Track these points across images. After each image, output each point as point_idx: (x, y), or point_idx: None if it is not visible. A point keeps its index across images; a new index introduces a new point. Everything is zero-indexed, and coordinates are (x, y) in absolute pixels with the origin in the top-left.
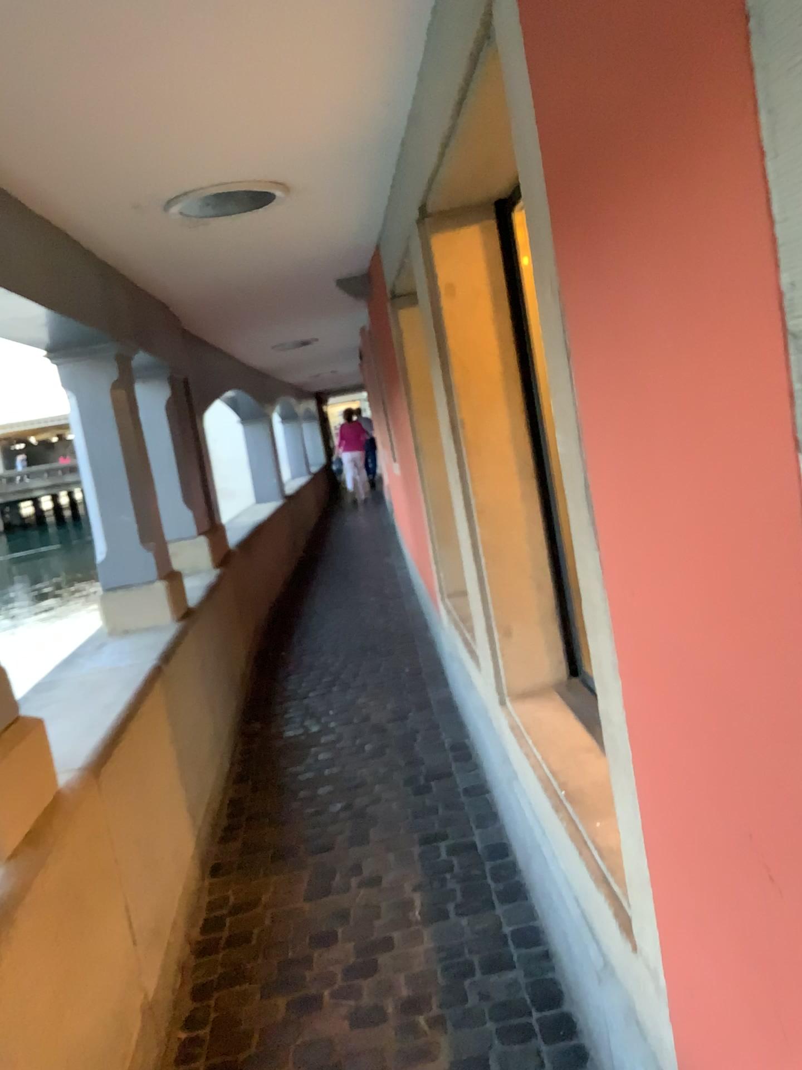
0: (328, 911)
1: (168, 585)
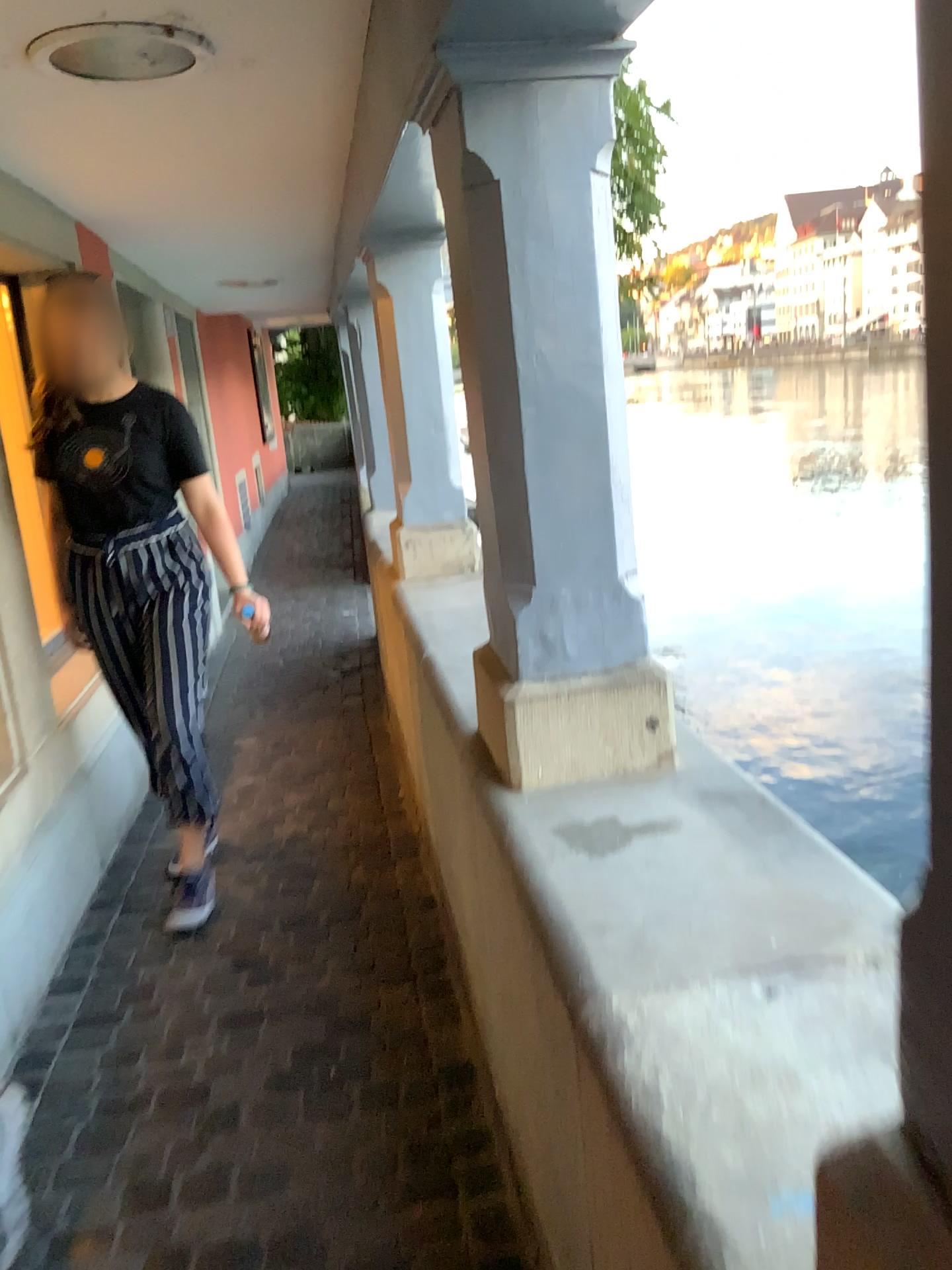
0: (288, 859)
1: (480, 666)
